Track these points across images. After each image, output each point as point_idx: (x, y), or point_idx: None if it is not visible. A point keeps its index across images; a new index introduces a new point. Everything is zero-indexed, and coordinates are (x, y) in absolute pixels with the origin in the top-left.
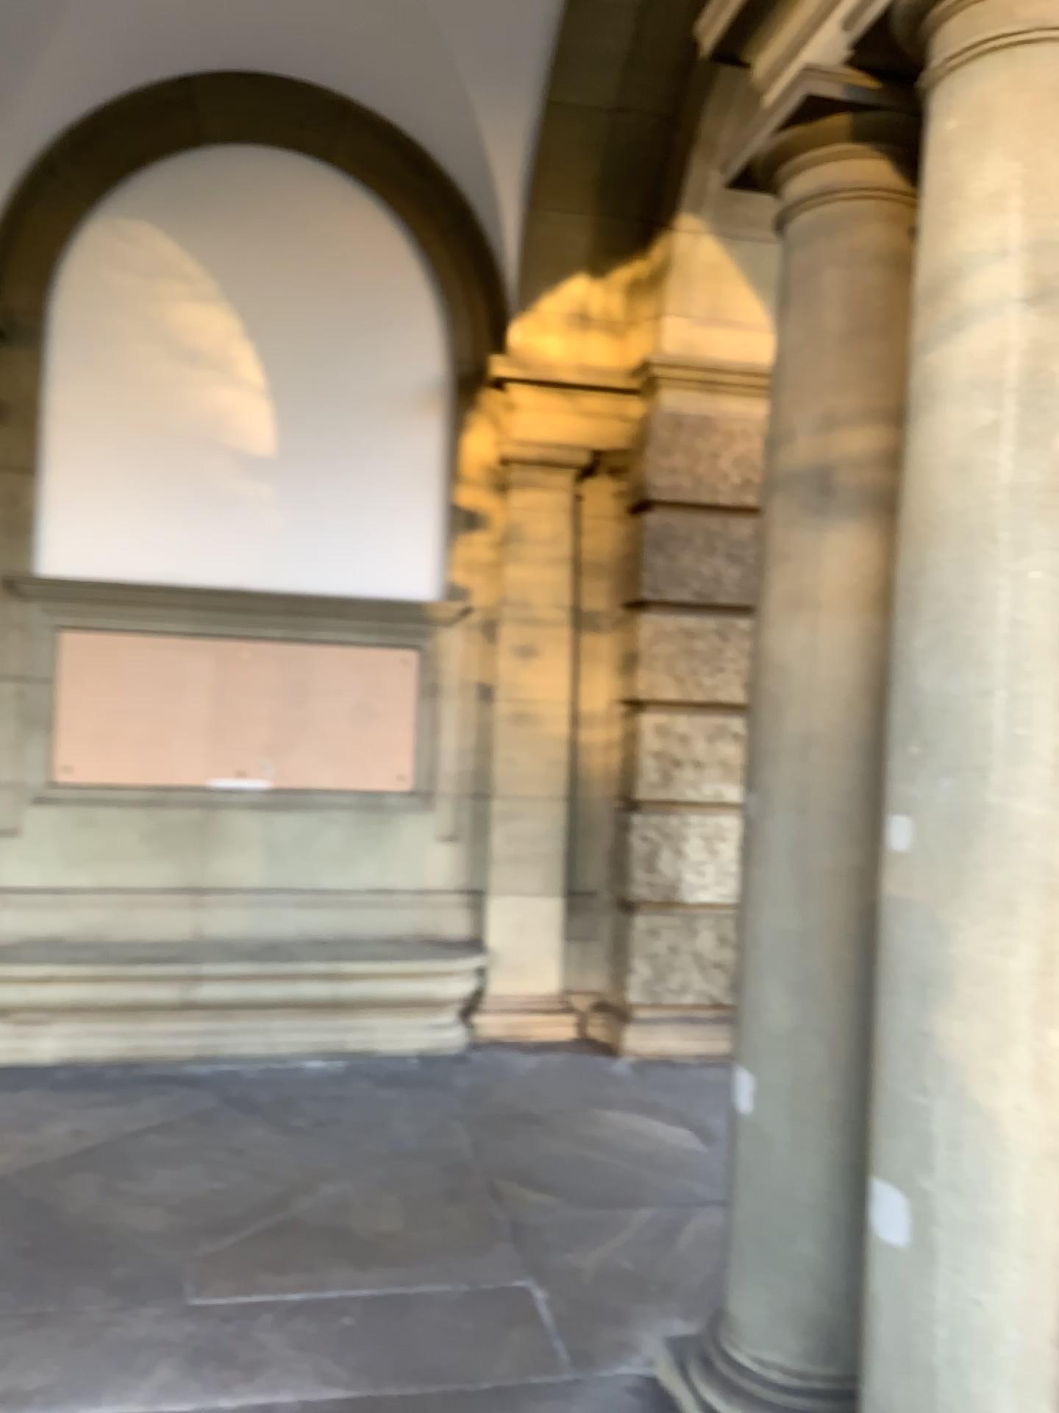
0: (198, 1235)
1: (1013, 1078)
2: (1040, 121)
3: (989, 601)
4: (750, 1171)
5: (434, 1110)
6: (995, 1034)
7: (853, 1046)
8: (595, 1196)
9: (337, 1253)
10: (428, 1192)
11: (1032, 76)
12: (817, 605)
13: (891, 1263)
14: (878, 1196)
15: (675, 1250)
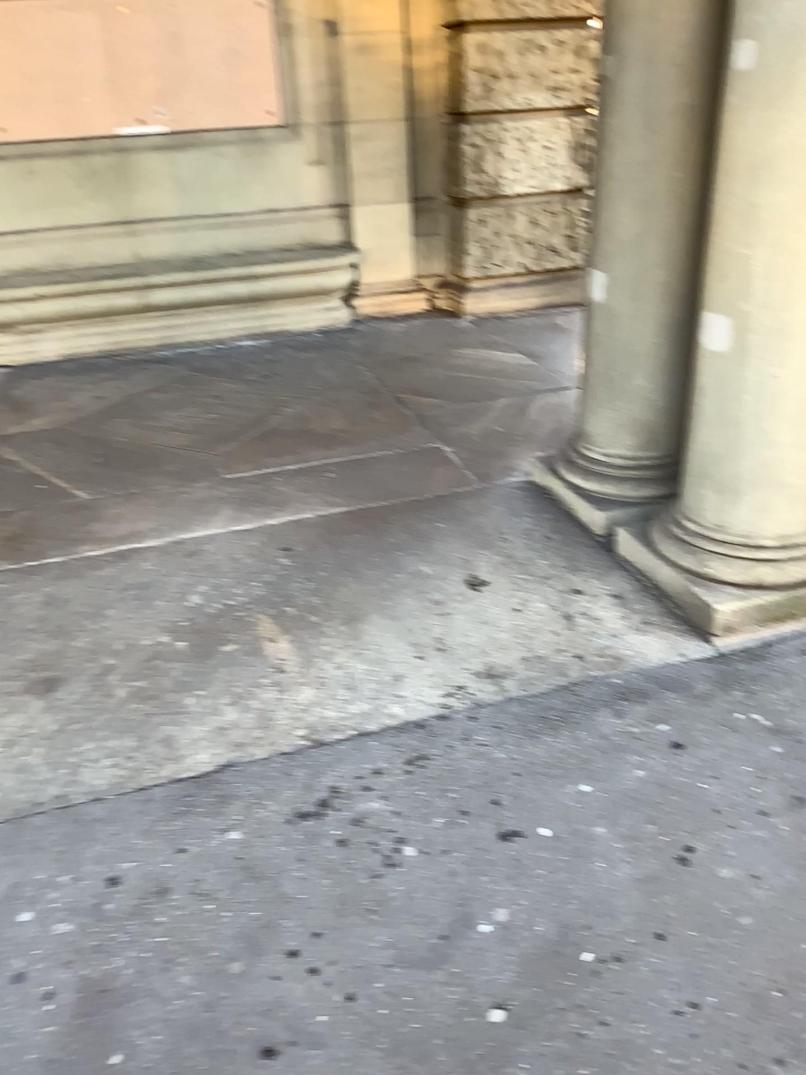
0: (215, 442)
1: None
2: None
3: None
4: (606, 339)
5: (344, 359)
6: None
7: (682, 244)
8: (471, 394)
9: (311, 442)
10: (358, 404)
11: None
12: None
13: (720, 366)
14: (714, 326)
15: (532, 416)
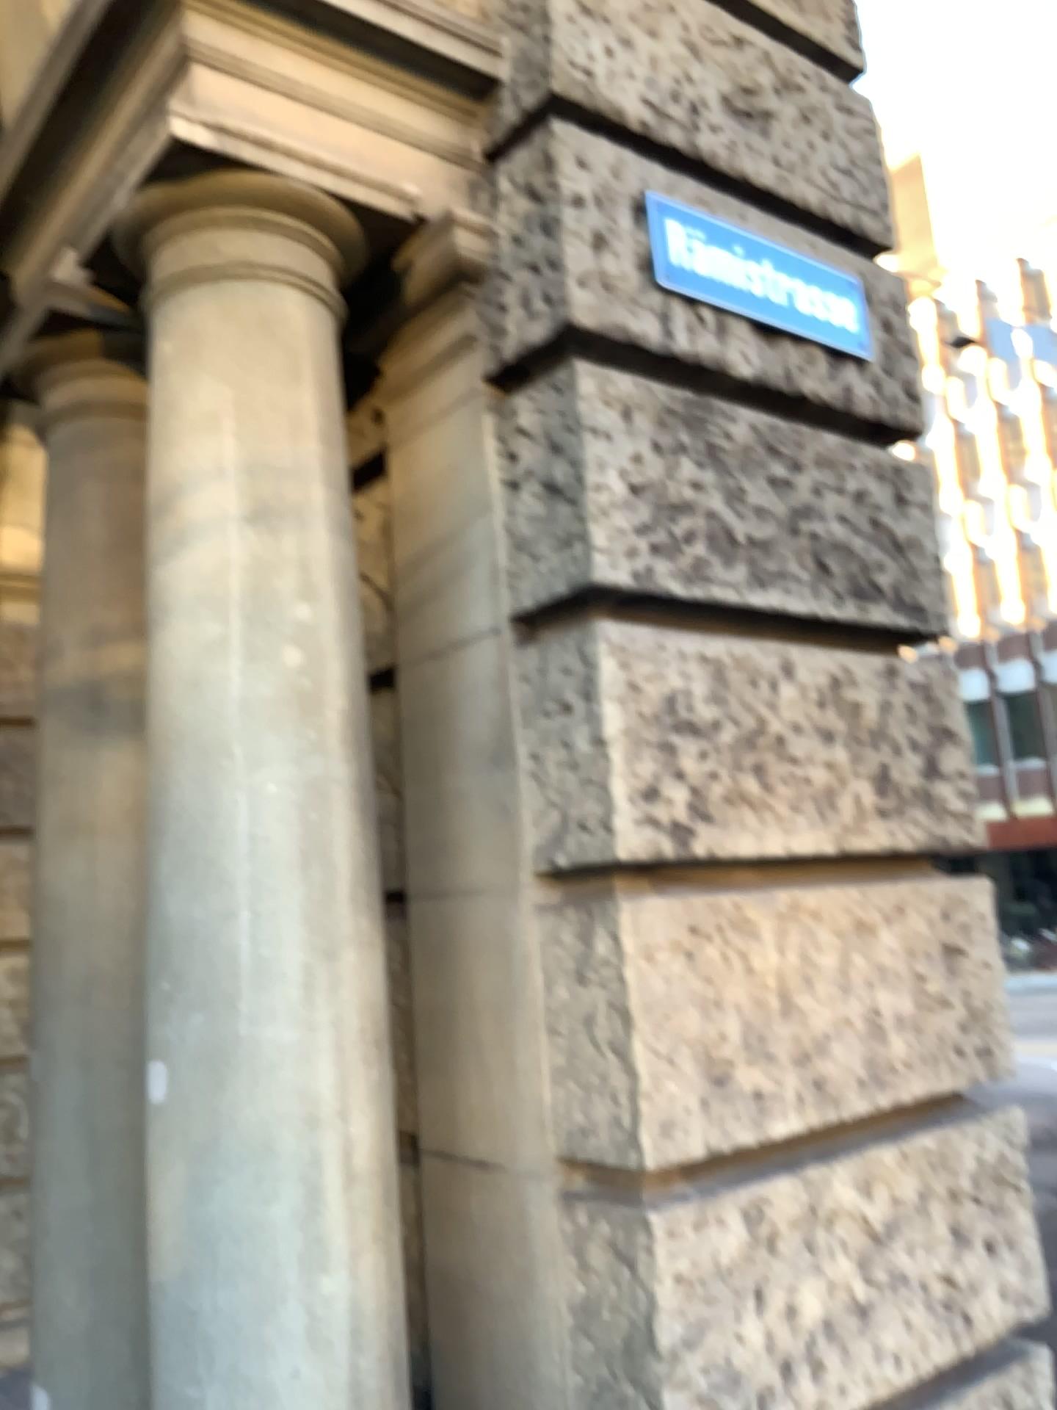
0: None
1: (279, 1348)
2: (243, 350)
3: (221, 819)
4: None
5: None
6: (256, 1300)
7: None
8: None
9: None
10: None
11: (234, 308)
12: (87, 830)
13: None
14: None
15: None
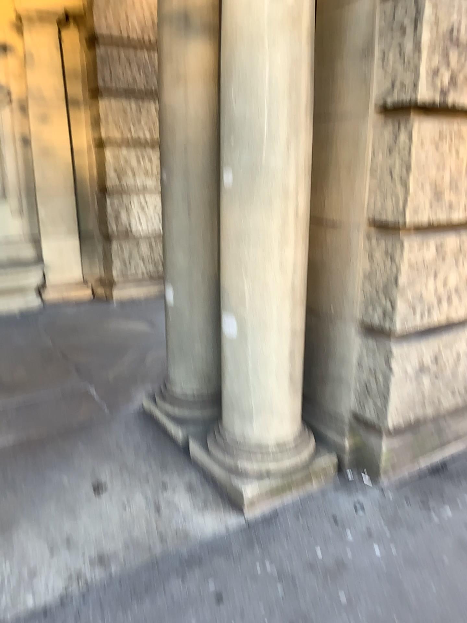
0: None
1: (270, 268)
2: None
3: (258, 72)
4: (171, 324)
5: (27, 330)
6: (263, 253)
7: (208, 270)
8: (105, 351)
9: None
10: (32, 361)
11: None
12: (183, 81)
13: (228, 342)
14: (222, 320)
15: (141, 364)
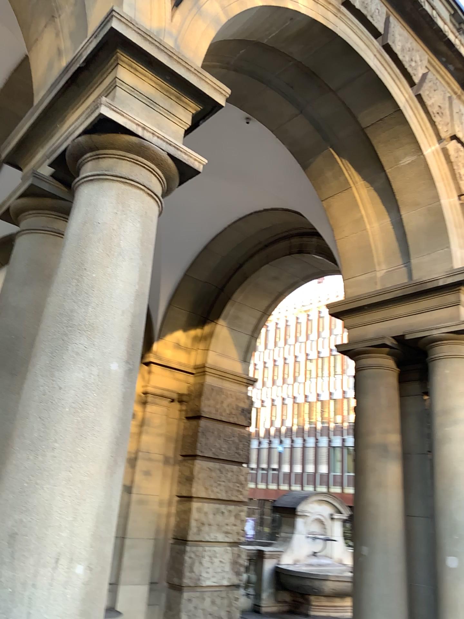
0: None
1: None
2: None
3: None
4: None
5: None
6: None
7: None
8: None
9: None
10: None
11: None
12: (385, 485)
13: None
14: None
15: None
